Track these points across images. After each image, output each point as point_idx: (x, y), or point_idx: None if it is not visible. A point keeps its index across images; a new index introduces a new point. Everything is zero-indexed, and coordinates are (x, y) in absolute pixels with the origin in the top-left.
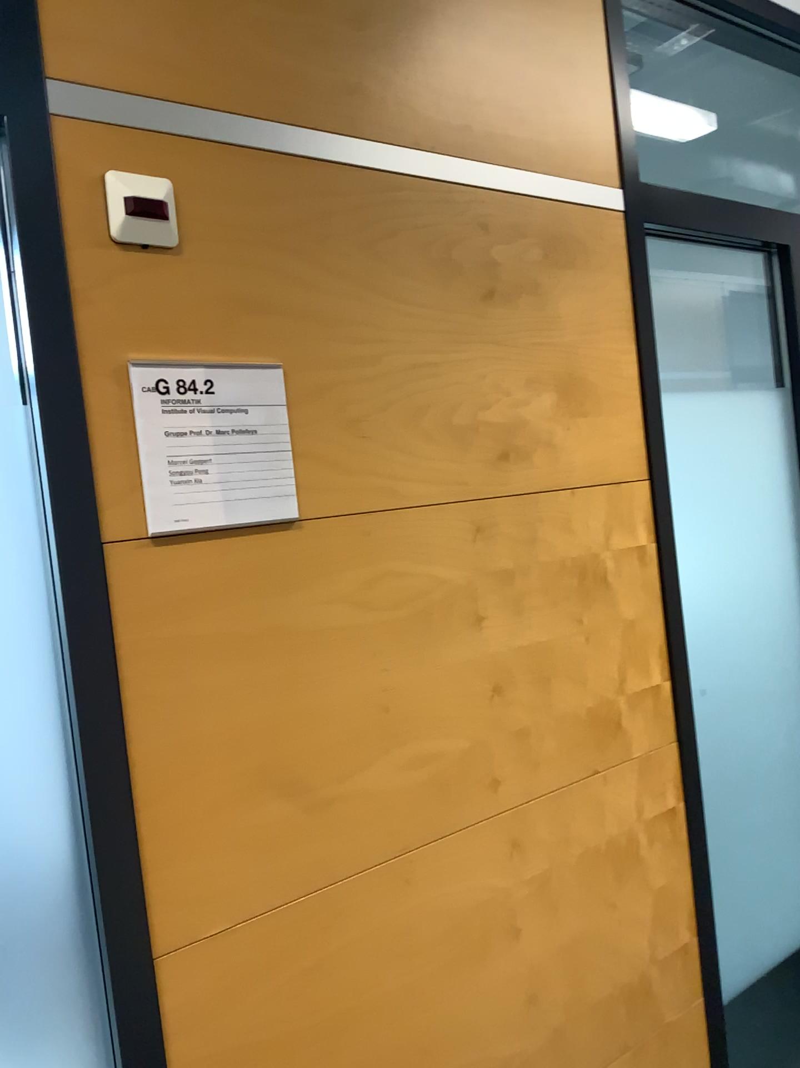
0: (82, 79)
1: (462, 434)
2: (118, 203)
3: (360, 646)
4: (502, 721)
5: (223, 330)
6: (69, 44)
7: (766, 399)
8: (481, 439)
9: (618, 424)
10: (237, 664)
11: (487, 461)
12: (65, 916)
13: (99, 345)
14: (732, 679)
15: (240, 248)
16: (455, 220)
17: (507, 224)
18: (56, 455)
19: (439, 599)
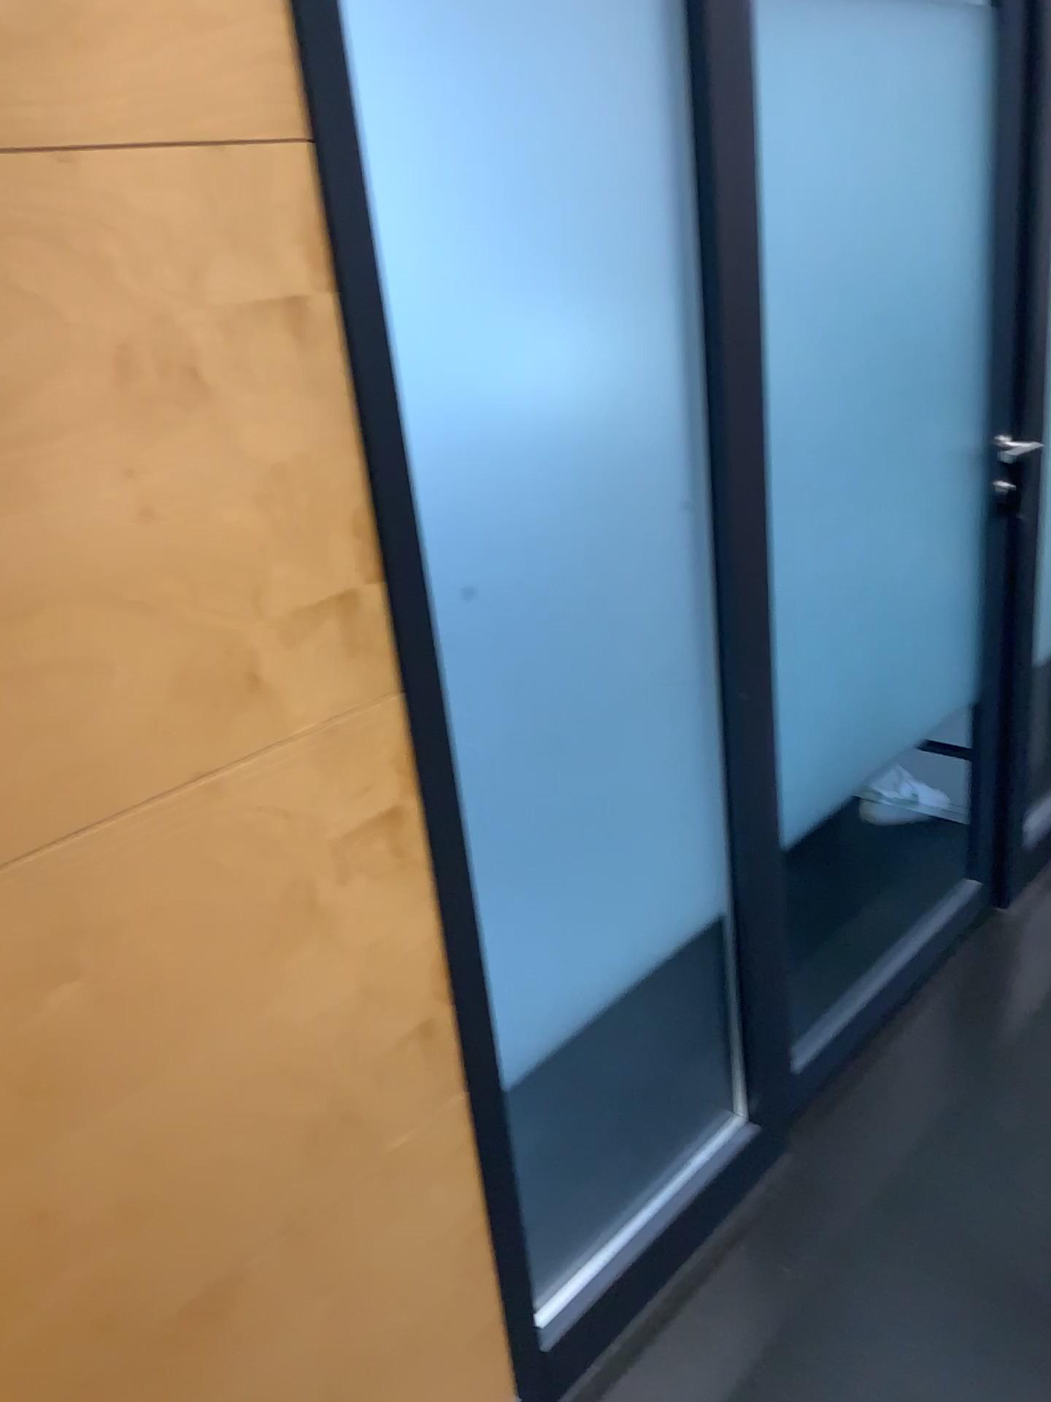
0: None
1: None
2: None
3: None
4: None
5: None
6: None
7: None
8: None
9: None
10: None
11: None
12: None
13: None
14: (541, 562)
15: None
16: None
17: None
18: None
19: None
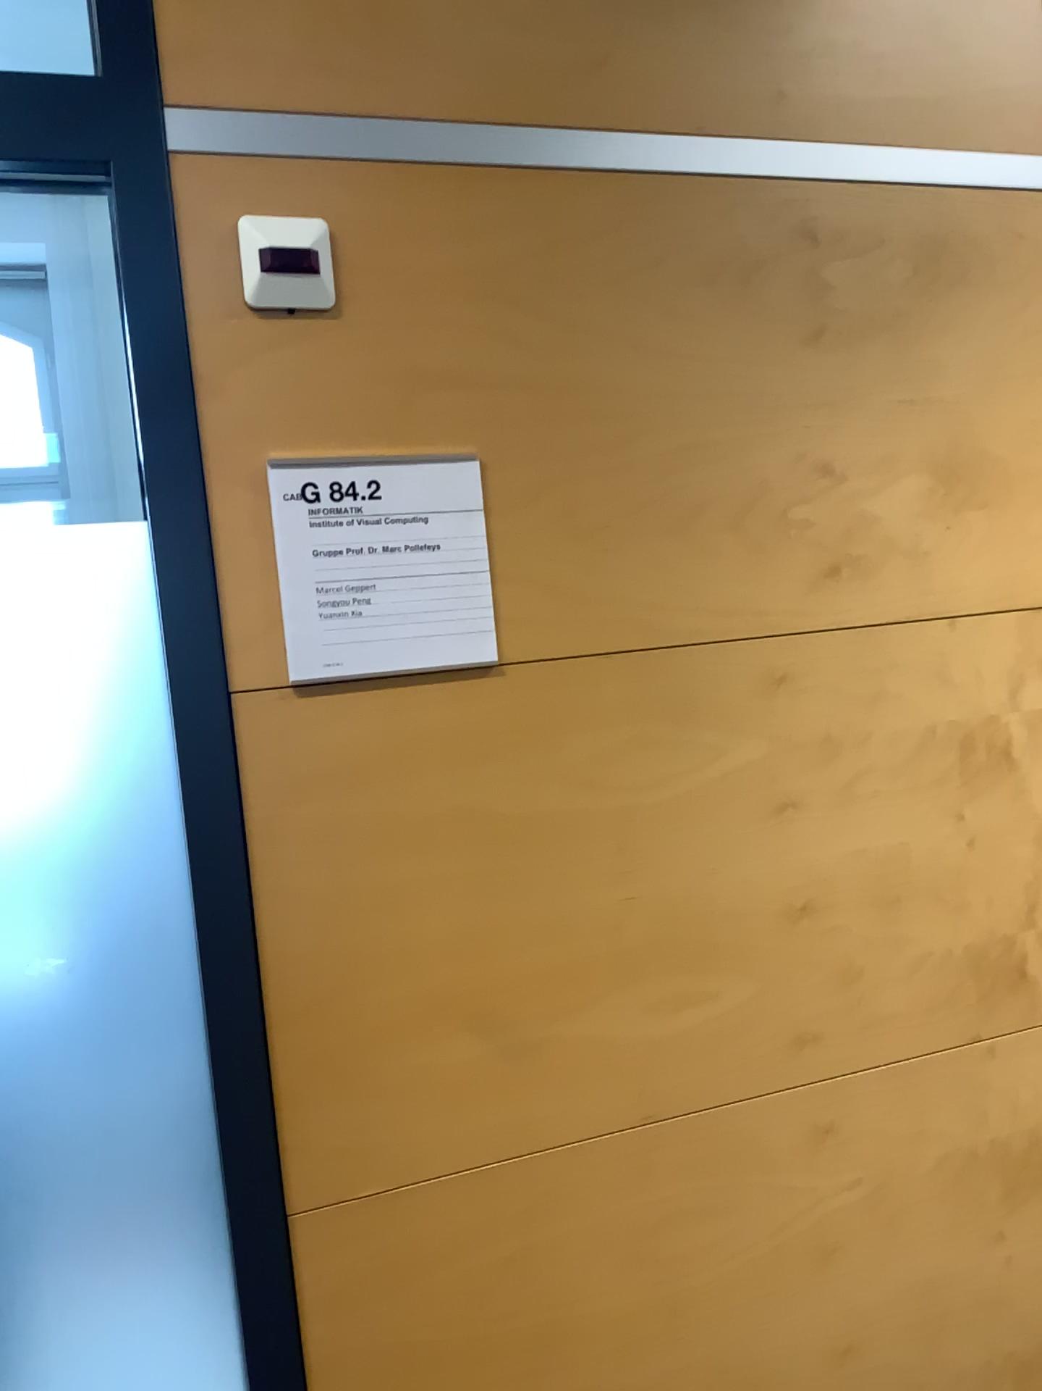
0: (210, 102)
1: (764, 542)
2: (252, 256)
3: (590, 837)
4: (815, 954)
5: (398, 413)
6: (193, 58)
7: None
8: (796, 547)
9: (1041, 518)
10: (408, 854)
11: (805, 579)
12: (182, 1147)
13: (228, 442)
14: None
15: (425, 301)
16: (762, 232)
17: (852, 228)
18: (171, 583)
19: (719, 775)
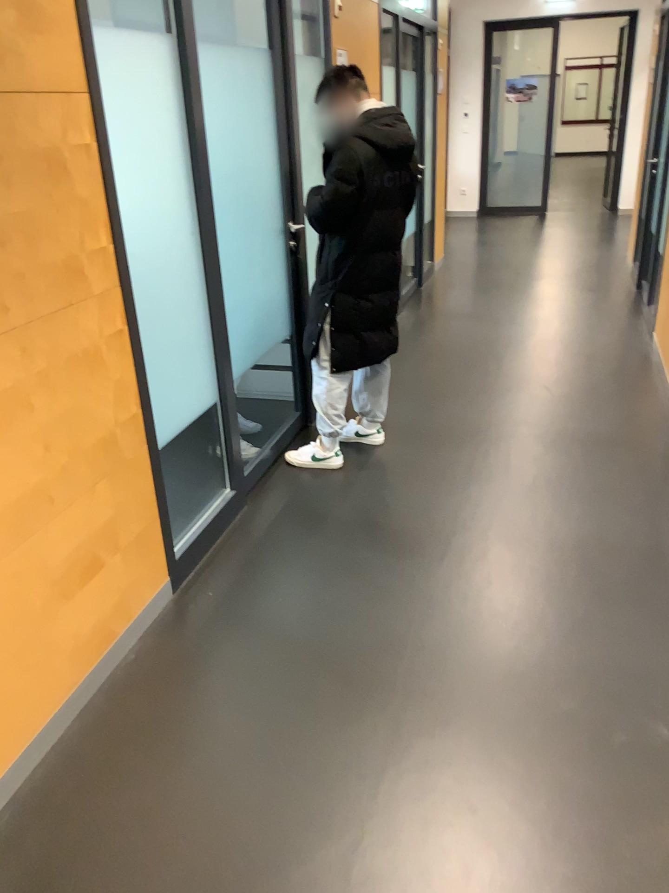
0: None
1: None
2: None
3: None
4: (4, 267)
5: None
6: None
7: (162, 40)
8: None
9: (61, 44)
10: None
11: None
12: None
13: None
14: (150, 249)
15: None
16: None
17: None
18: None
19: None
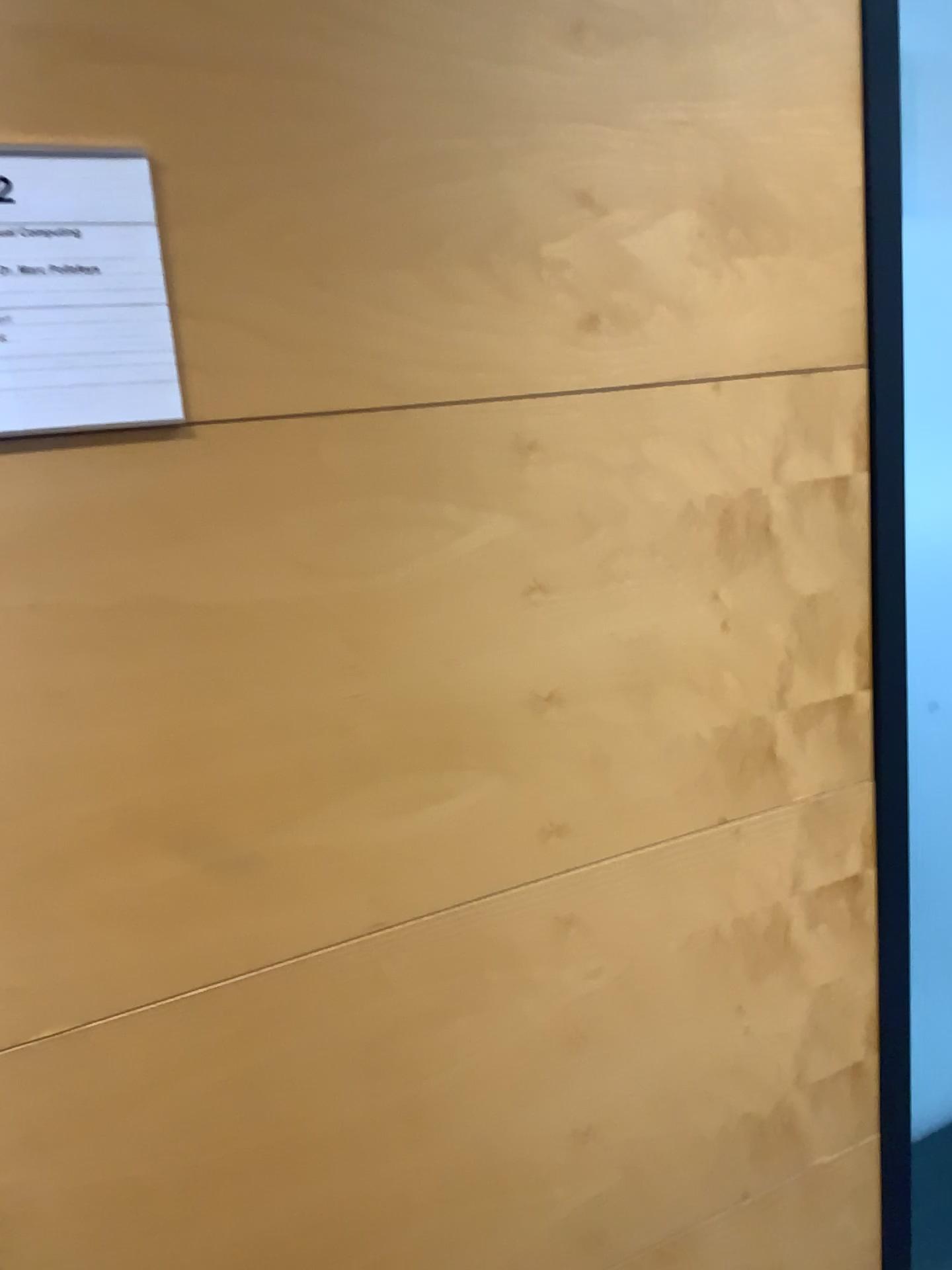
0: None
1: (511, 283)
2: None
3: (305, 626)
4: (561, 745)
5: (35, 88)
6: None
7: None
8: (547, 292)
9: (817, 271)
10: (78, 651)
11: (558, 330)
12: None
13: None
14: None
15: None
16: None
17: None
18: None
19: (457, 554)
